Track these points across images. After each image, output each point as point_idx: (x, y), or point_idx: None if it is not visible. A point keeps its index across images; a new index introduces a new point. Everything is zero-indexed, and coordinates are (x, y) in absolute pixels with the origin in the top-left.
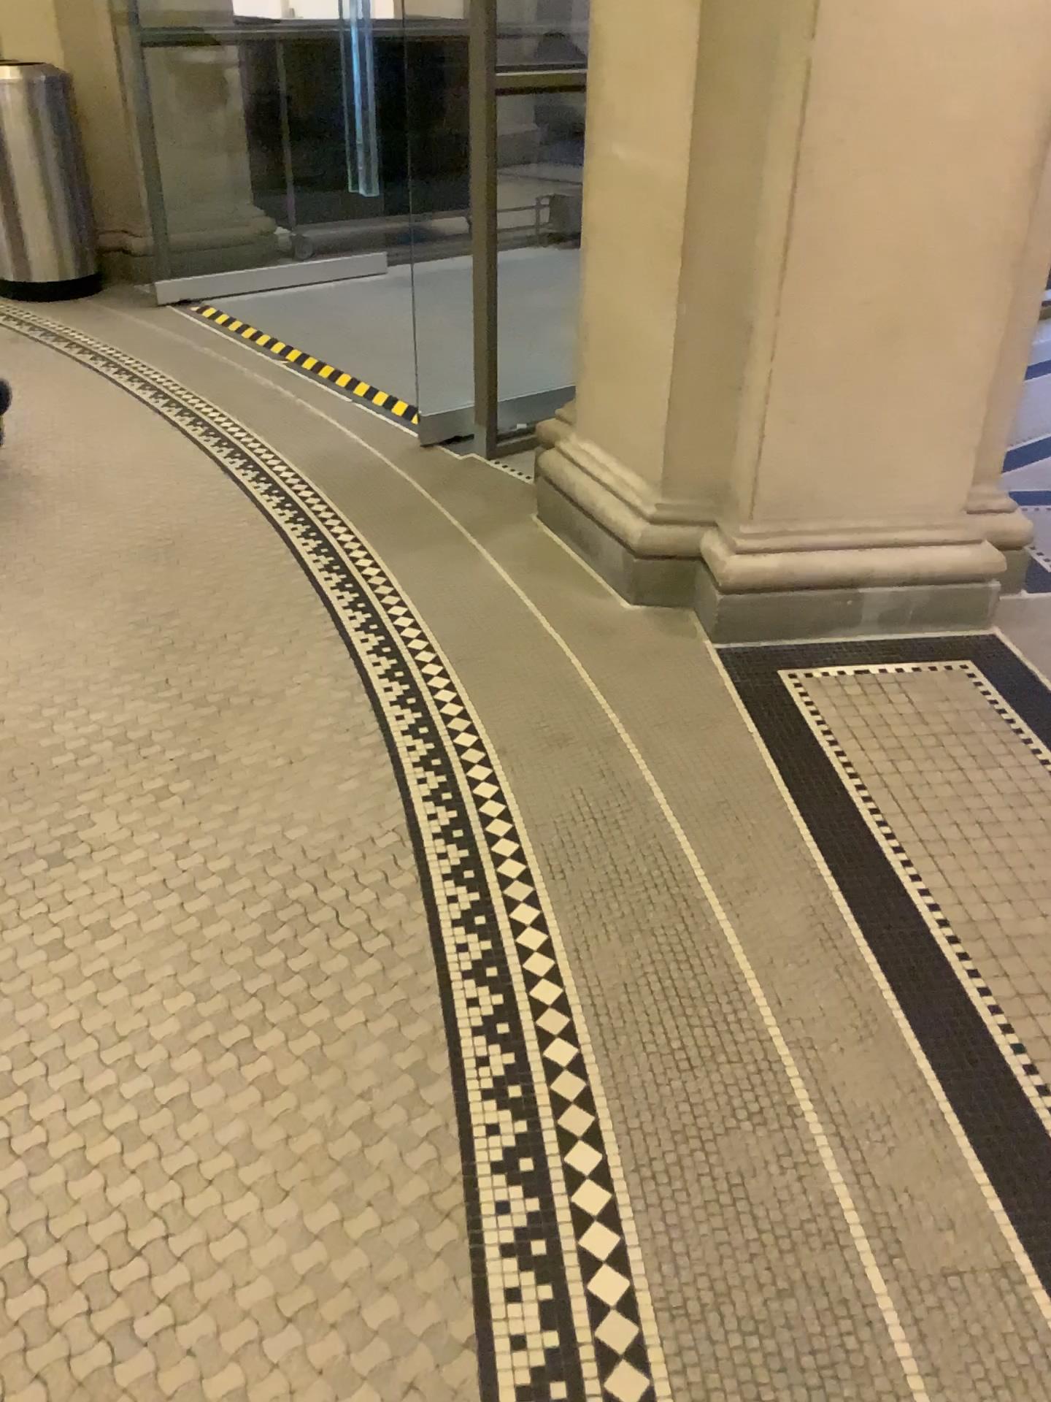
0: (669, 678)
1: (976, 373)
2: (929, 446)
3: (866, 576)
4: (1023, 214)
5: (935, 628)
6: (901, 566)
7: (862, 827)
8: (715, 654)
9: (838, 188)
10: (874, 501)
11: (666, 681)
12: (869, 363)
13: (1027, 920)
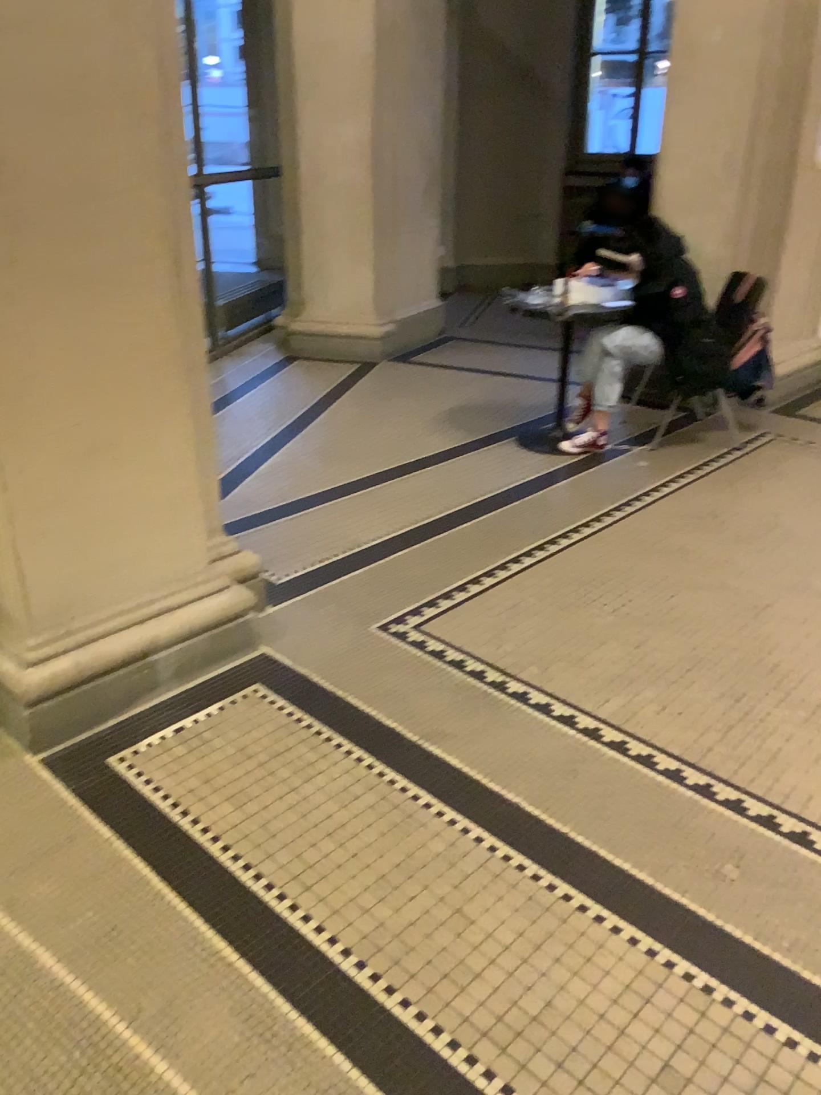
0: (4, 809)
1: (188, 454)
2: (168, 521)
3: (152, 642)
4: (185, 327)
5: (221, 661)
6: (178, 624)
7: (245, 886)
8: (40, 762)
9: (24, 327)
10: (139, 577)
11: (2, 814)
12: (98, 468)
13: (406, 909)
